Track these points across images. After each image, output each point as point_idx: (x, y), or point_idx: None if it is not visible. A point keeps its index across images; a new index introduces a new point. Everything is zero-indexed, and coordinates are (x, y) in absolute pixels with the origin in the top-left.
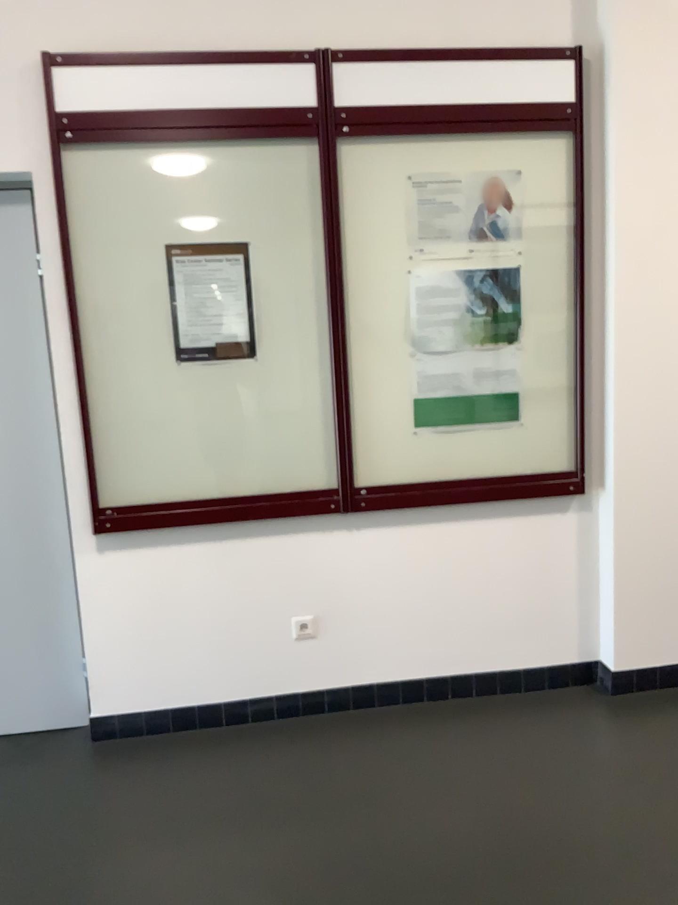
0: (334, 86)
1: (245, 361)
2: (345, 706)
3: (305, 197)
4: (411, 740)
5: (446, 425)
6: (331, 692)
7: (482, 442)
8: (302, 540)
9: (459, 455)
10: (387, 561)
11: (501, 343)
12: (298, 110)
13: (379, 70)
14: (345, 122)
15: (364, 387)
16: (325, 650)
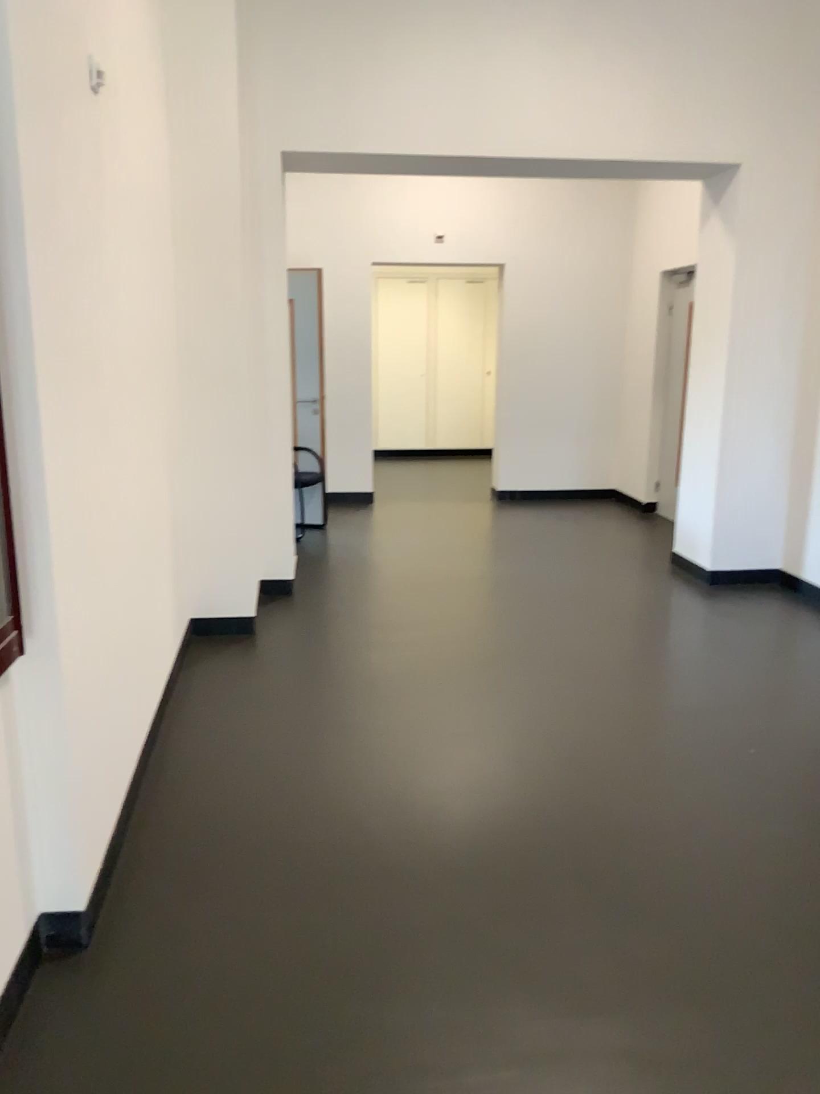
0: None
1: None
2: None
3: None
4: None
5: None
6: None
7: None
8: None
9: None
10: None
11: None
12: None
13: None
14: None
15: None
16: None
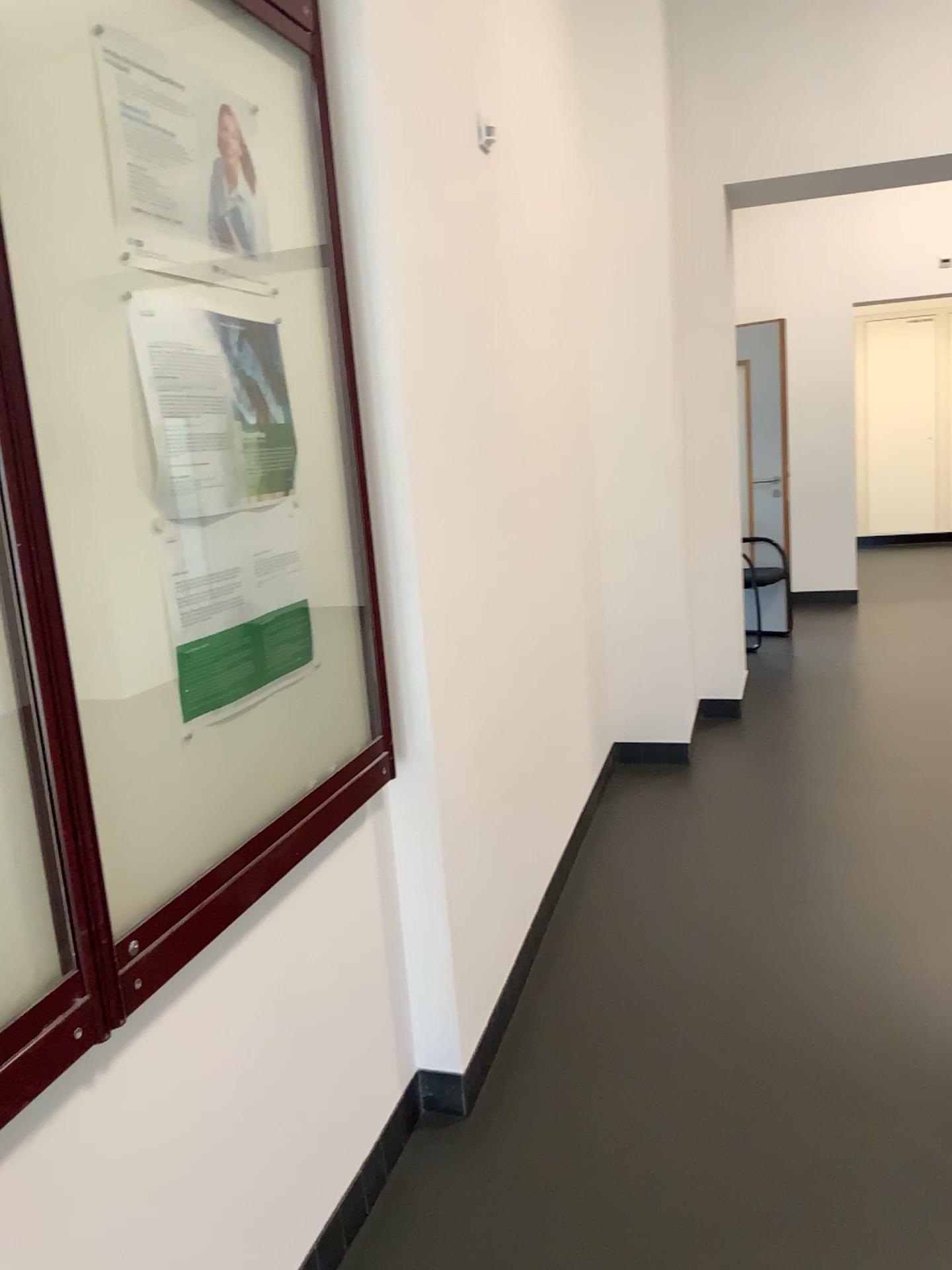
0: None
1: None
2: None
3: None
4: None
5: (228, 698)
6: None
7: (275, 723)
8: None
9: (248, 767)
10: (170, 1108)
11: (275, 493)
12: None
13: None
14: None
15: (78, 635)
16: None
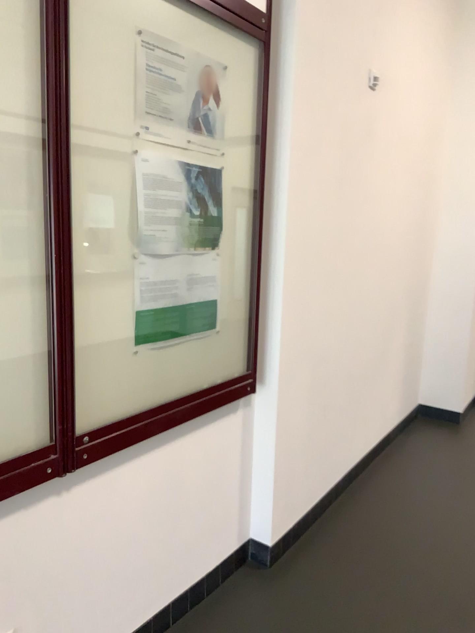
0: None
1: None
2: None
3: (16, 7)
4: None
5: (162, 339)
6: None
7: (188, 354)
8: None
9: (169, 372)
10: (99, 516)
11: (206, 248)
12: None
13: None
14: None
15: (83, 298)
16: None
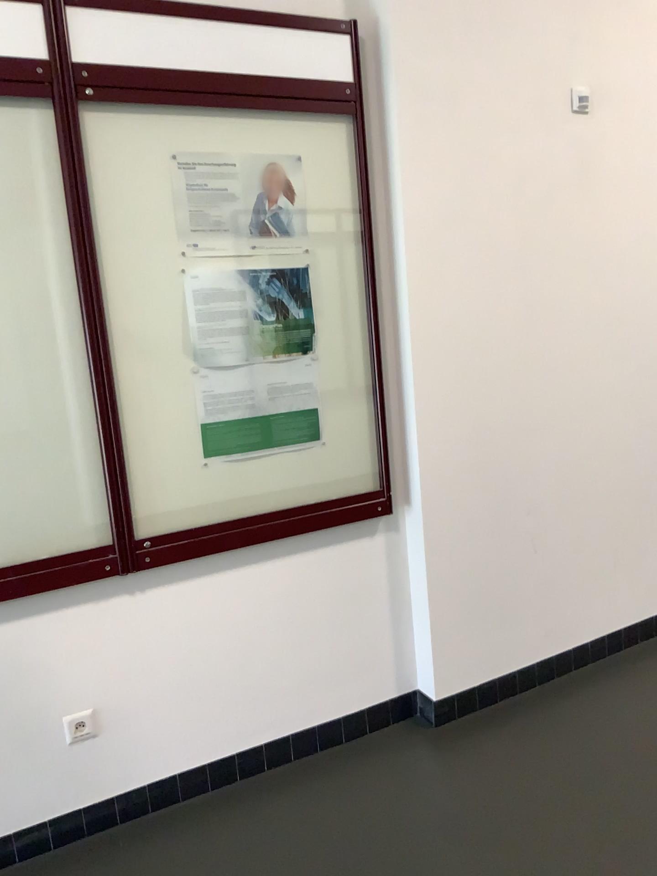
0: (69, 35)
1: None
2: (143, 811)
3: (41, 176)
4: (233, 840)
5: (240, 452)
6: (123, 797)
7: (282, 468)
8: (69, 615)
9: (257, 486)
10: (181, 623)
11: (293, 354)
12: (22, 61)
13: (128, 22)
14: (88, 83)
15: (137, 414)
16: (111, 747)
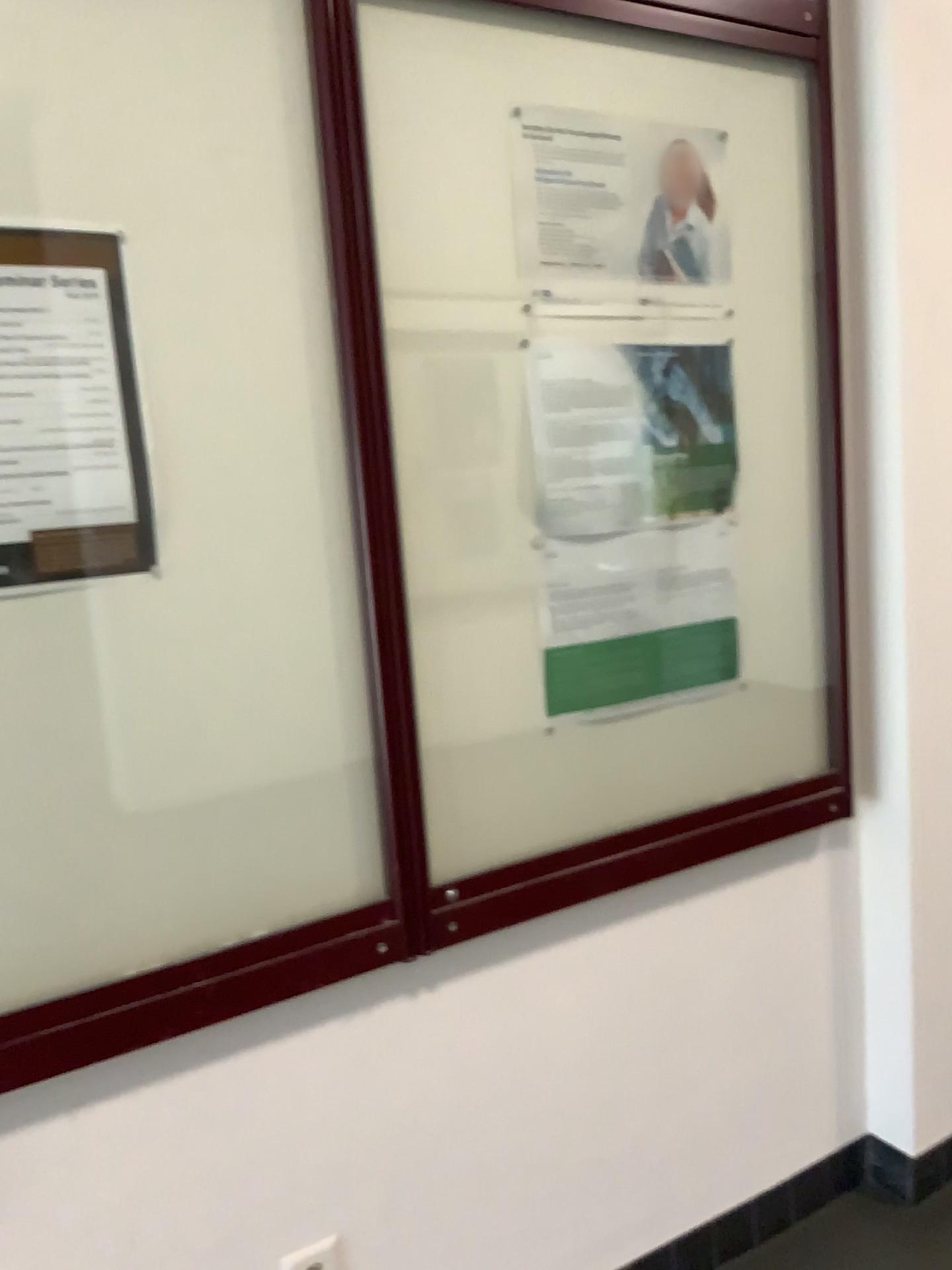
0: None
1: (125, 582)
2: None
3: (273, 129)
4: None
5: (609, 703)
6: None
7: (675, 734)
8: (298, 1046)
9: (632, 769)
10: (496, 1045)
11: (702, 512)
12: None
13: None
14: None
15: (435, 630)
16: None
